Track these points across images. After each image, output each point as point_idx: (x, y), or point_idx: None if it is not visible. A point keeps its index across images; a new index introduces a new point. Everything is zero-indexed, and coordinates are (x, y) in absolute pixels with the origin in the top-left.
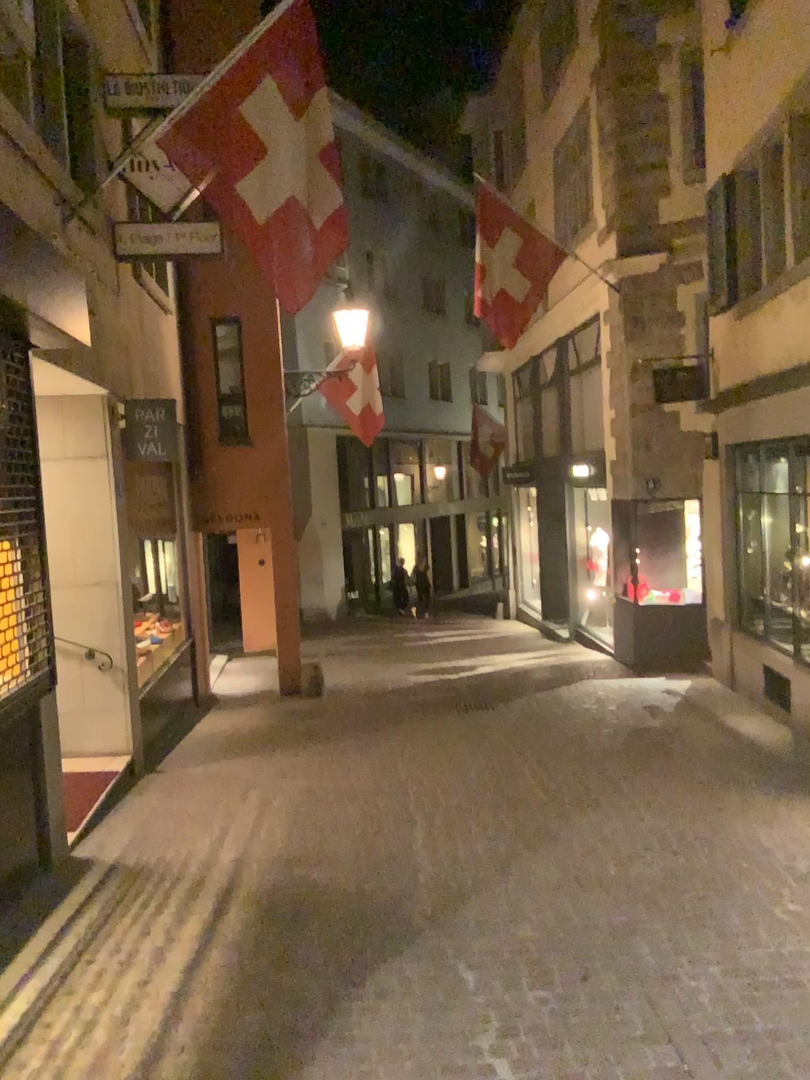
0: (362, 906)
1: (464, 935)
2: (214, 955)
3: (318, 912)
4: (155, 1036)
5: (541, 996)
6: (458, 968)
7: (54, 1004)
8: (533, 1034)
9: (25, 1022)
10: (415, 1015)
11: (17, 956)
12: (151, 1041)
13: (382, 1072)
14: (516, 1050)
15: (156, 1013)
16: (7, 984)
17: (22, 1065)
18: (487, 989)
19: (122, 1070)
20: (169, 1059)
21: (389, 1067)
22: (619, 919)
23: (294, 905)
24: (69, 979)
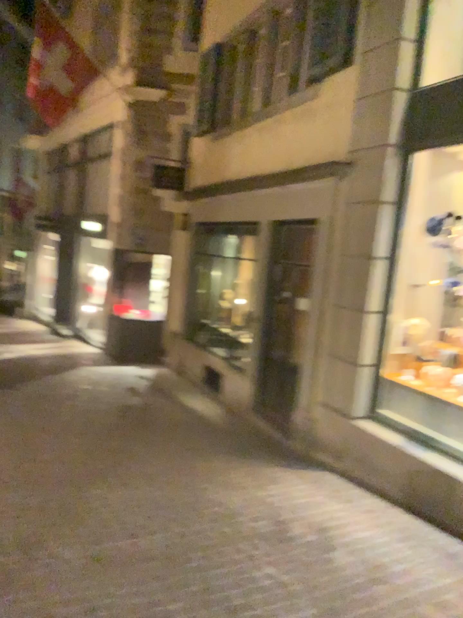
0: None
1: None
2: None
3: None
4: None
5: None
6: None
7: None
8: None
9: None
10: None
11: None
12: None
13: None
14: None
15: None
16: None
17: None
18: None
19: None
20: None
21: None
22: (145, 615)
23: None
24: None
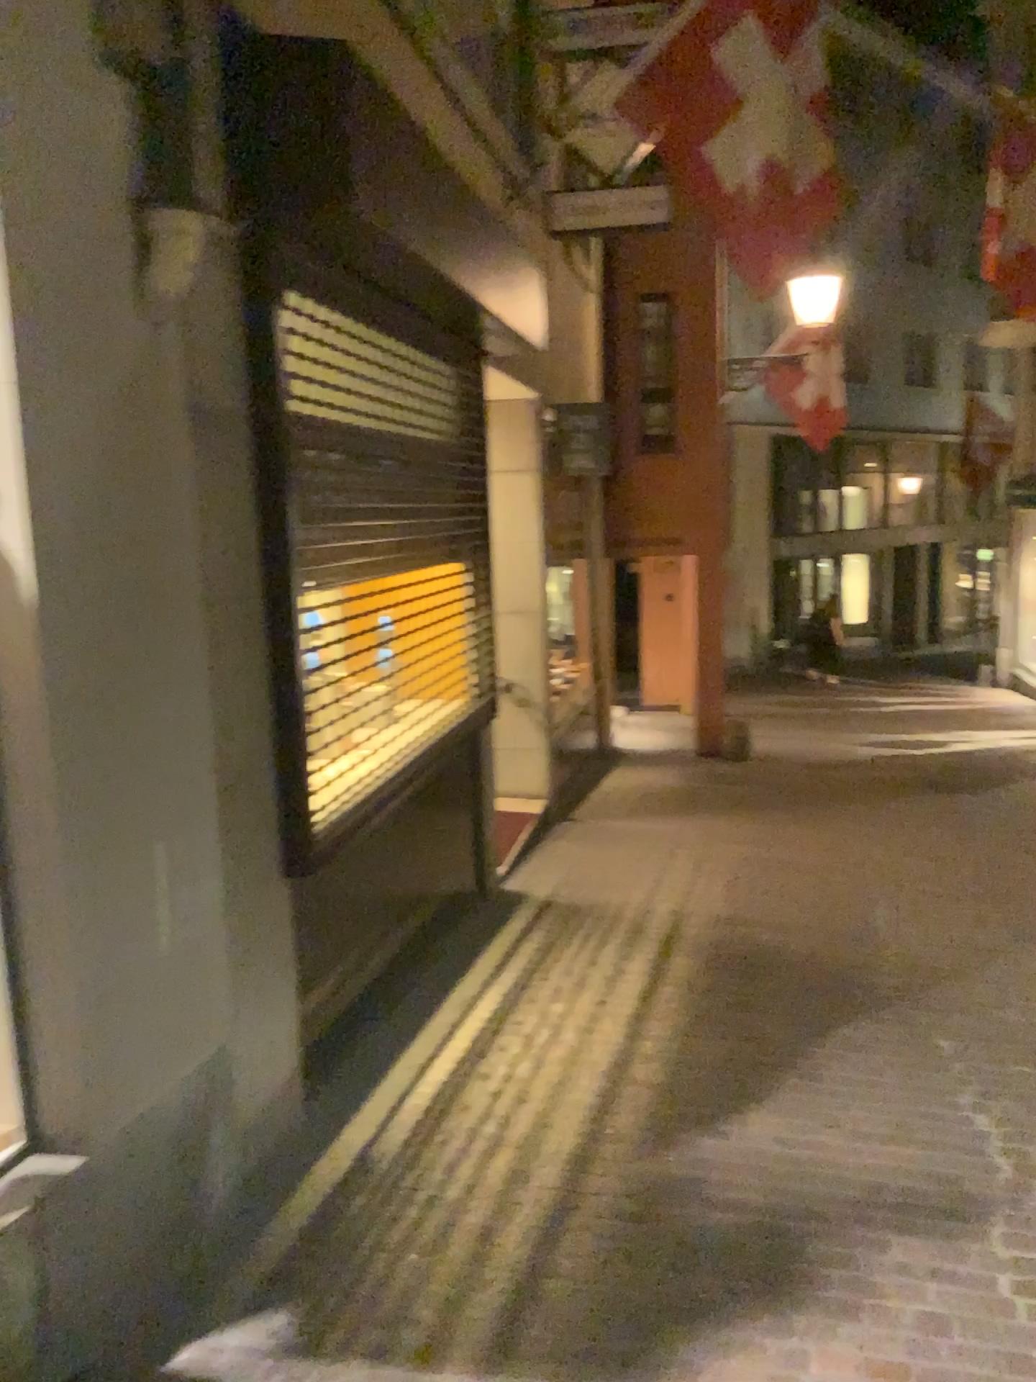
0: (818, 969)
1: (937, 1009)
2: (667, 990)
3: (771, 968)
4: (622, 1044)
5: (1026, 1070)
6: (930, 1035)
7: (522, 1007)
8: (1015, 1098)
9: (499, 1017)
10: (884, 1066)
11: (476, 965)
12: (619, 1048)
13: (852, 1104)
14: (997, 1109)
15: (619, 1028)
16: (474, 986)
17: (506, 1047)
18: (963, 1056)
19: (596, 1065)
20: (640, 1063)
21: (859, 1101)
22: None
23: (745, 959)
24: (530, 990)
